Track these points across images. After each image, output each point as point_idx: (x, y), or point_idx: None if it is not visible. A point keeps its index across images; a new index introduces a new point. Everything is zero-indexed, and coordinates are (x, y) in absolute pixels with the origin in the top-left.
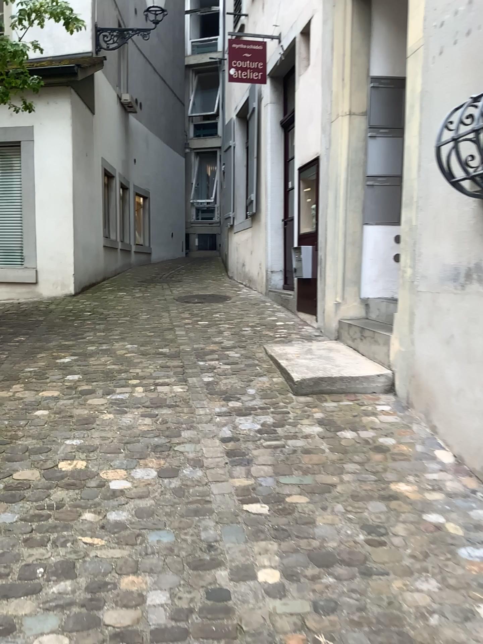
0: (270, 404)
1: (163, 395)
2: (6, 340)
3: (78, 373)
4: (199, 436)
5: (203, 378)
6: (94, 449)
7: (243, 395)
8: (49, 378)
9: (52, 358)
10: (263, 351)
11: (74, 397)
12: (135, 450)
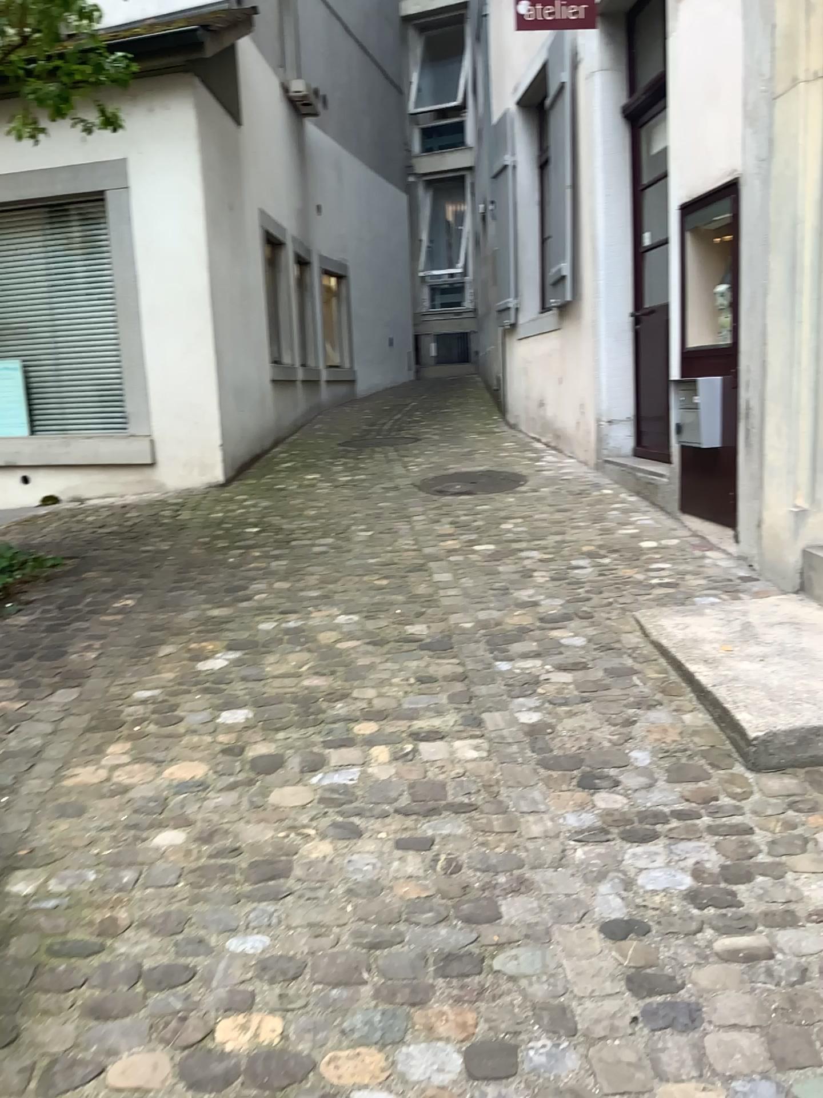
0: (699, 804)
1: (440, 776)
2: (96, 613)
3: (244, 708)
4: (548, 919)
5: (520, 717)
6: (298, 976)
7: (625, 771)
8: (185, 723)
9: (188, 663)
10: (636, 628)
11: (241, 788)
12: (398, 975)
